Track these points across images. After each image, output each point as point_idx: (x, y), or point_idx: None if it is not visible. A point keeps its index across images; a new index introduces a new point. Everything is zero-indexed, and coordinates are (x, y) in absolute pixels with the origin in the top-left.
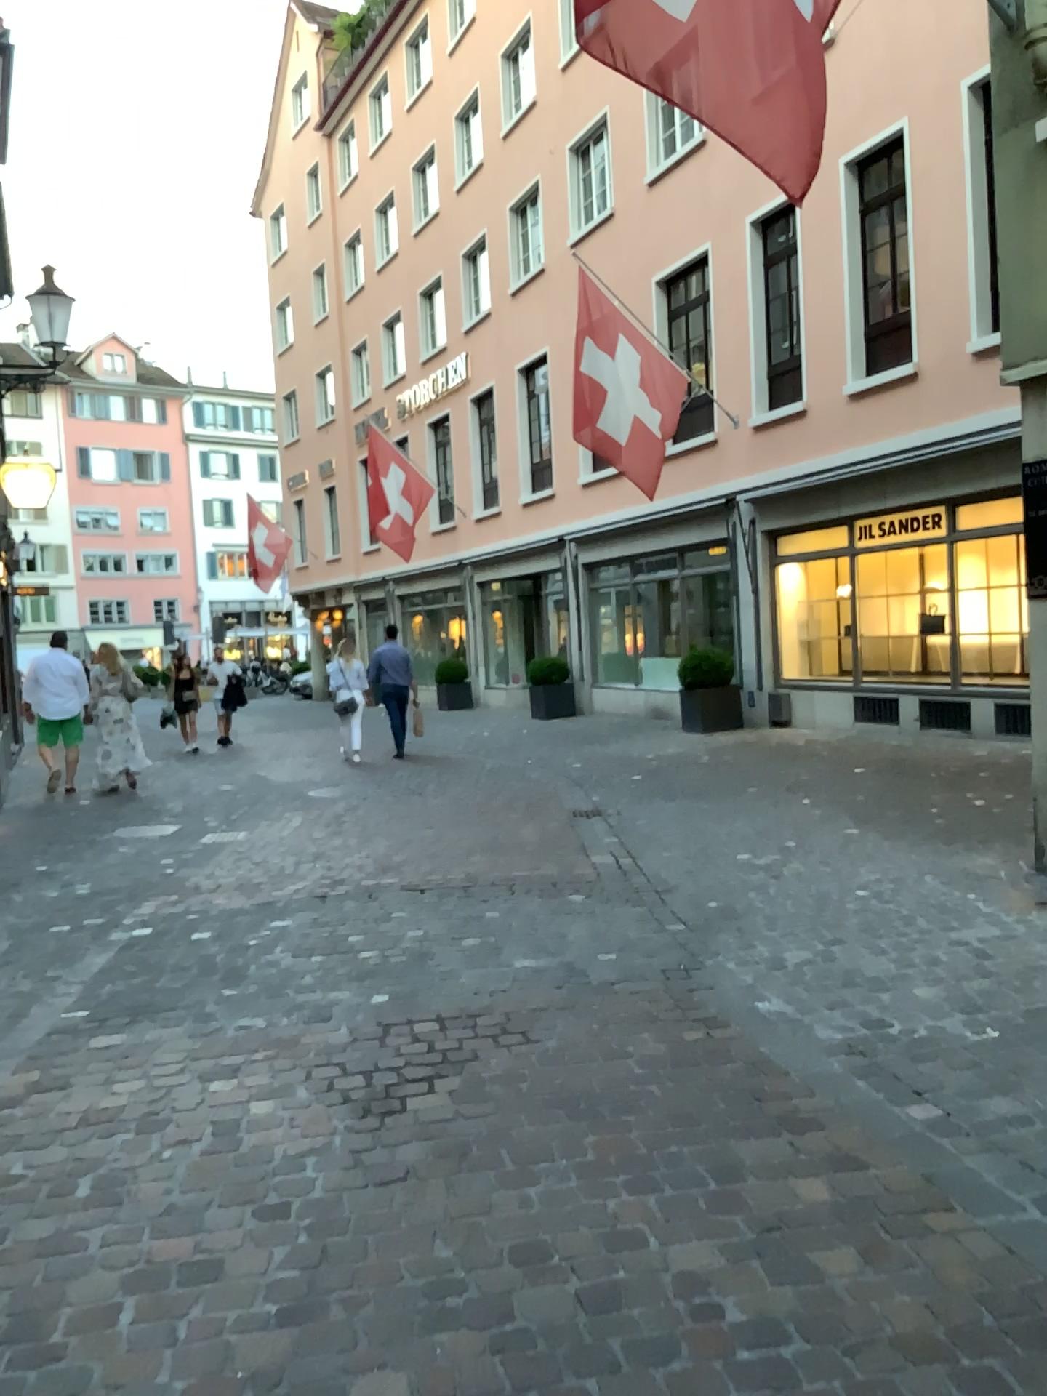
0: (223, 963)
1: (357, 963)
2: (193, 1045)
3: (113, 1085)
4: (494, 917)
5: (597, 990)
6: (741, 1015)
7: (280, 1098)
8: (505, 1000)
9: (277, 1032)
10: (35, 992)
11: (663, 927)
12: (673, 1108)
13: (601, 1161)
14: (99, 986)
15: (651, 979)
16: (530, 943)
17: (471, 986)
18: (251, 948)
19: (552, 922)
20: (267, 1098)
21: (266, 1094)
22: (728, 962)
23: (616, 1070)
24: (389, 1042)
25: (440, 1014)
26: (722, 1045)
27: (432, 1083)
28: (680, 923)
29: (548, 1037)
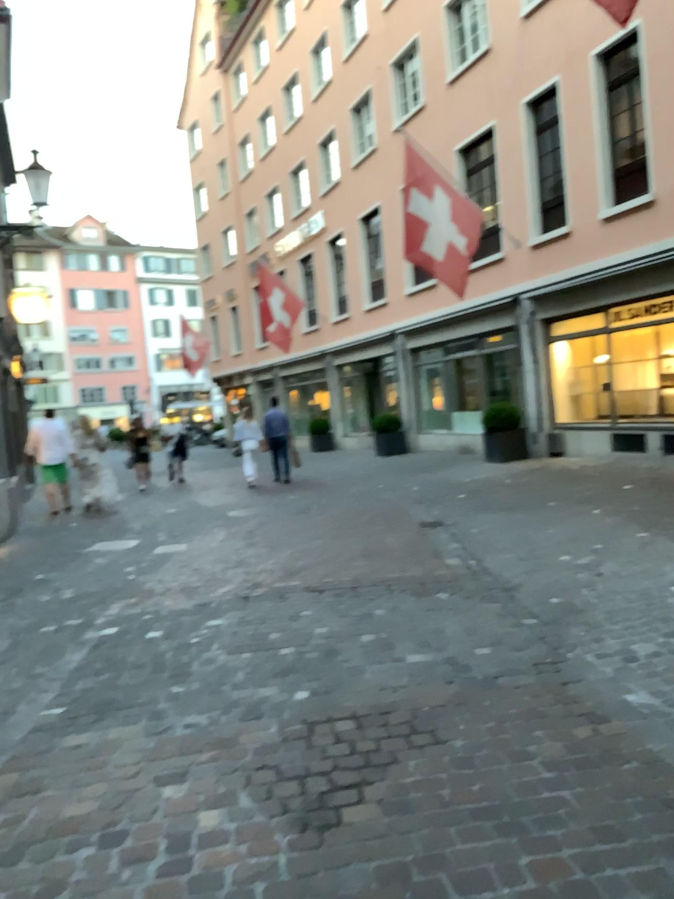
0: (172, 661)
1: (280, 659)
2: (148, 747)
3: (78, 794)
4: (383, 614)
5: (484, 685)
6: (620, 711)
7: (226, 810)
8: (409, 696)
9: (219, 733)
10: (23, 690)
11: (522, 620)
12: (597, 824)
13: (546, 896)
14: (73, 686)
15: (528, 673)
16: (417, 639)
17: (376, 681)
18: (194, 646)
19: (431, 618)
20: (214, 810)
21: (213, 805)
22: (587, 654)
23: (527, 775)
24: (316, 744)
25: (356, 711)
26: (614, 745)
27: (361, 791)
28: (535, 618)
29: (455, 737)
